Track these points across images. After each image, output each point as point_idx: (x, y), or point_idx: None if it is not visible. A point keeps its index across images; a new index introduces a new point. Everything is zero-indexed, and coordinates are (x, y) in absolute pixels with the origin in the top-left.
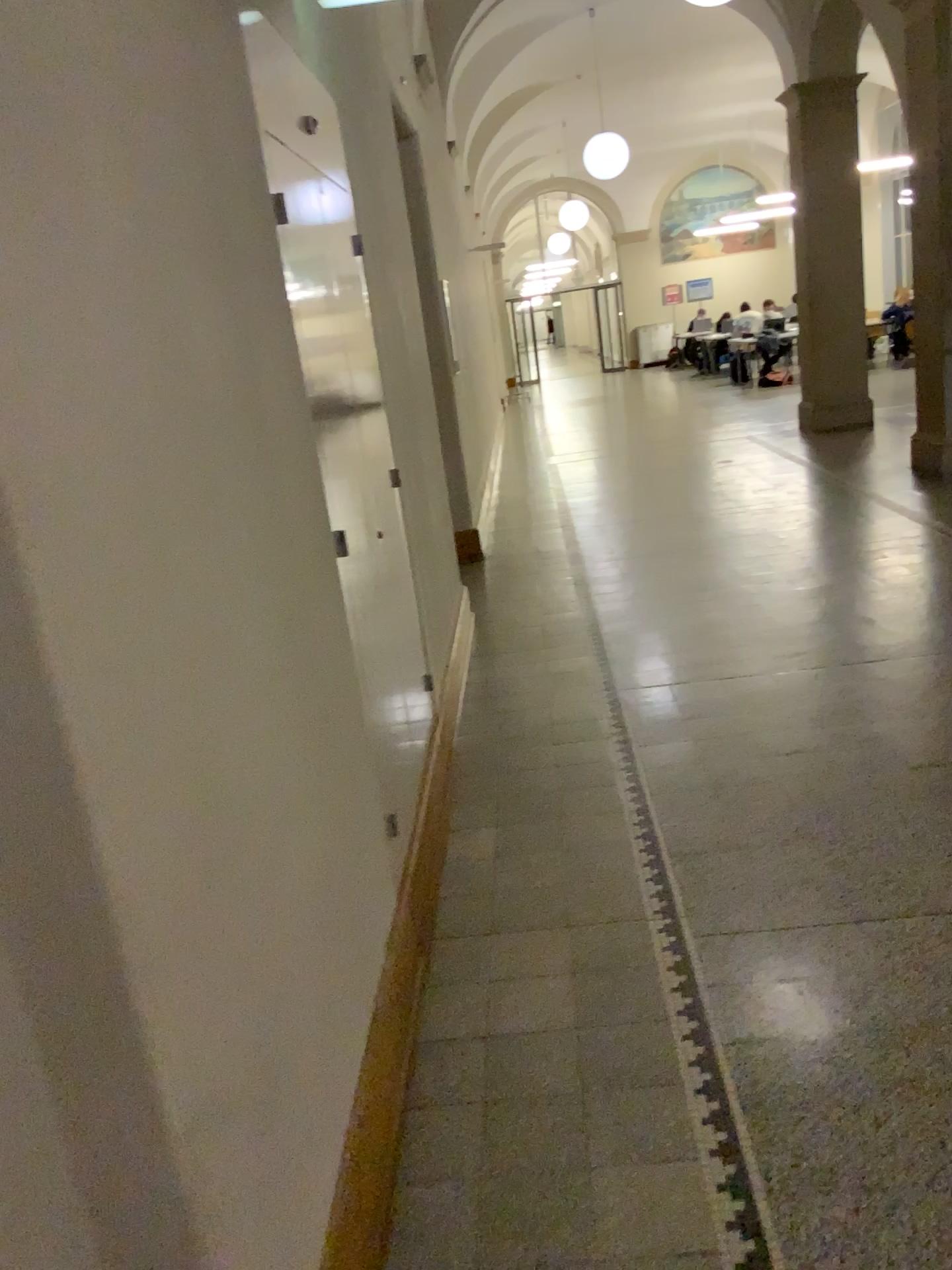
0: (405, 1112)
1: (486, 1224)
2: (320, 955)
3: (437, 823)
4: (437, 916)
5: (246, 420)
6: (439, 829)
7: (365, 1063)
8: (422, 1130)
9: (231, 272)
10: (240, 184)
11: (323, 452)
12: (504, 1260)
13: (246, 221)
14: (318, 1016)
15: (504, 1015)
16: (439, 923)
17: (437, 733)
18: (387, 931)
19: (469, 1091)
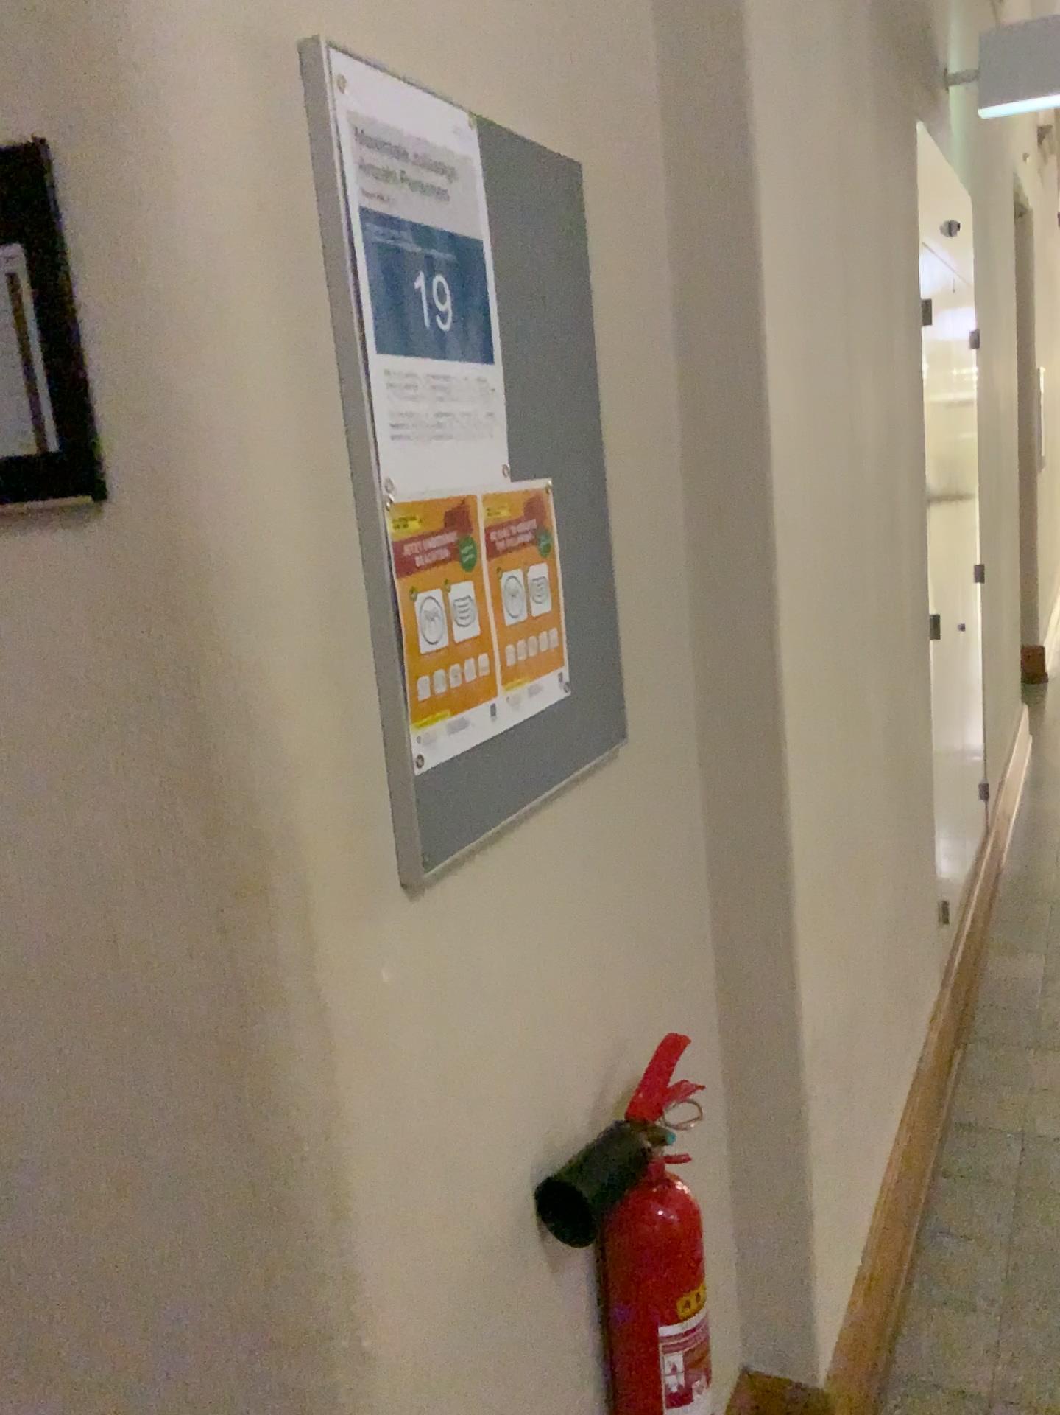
0: (934, 1172)
1: (1013, 1283)
2: (885, 989)
3: (983, 930)
4: (975, 1018)
5: (885, 502)
6: (984, 936)
7: (905, 1110)
8: (951, 1192)
9: (889, 373)
10: (901, 293)
11: (924, 540)
12: (1030, 1315)
13: (902, 326)
14: (878, 1042)
15: (1044, 1118)
16: (977, 1024)
17: (990, 842)
18: (931, 1006)
19: (1001, 1172)
